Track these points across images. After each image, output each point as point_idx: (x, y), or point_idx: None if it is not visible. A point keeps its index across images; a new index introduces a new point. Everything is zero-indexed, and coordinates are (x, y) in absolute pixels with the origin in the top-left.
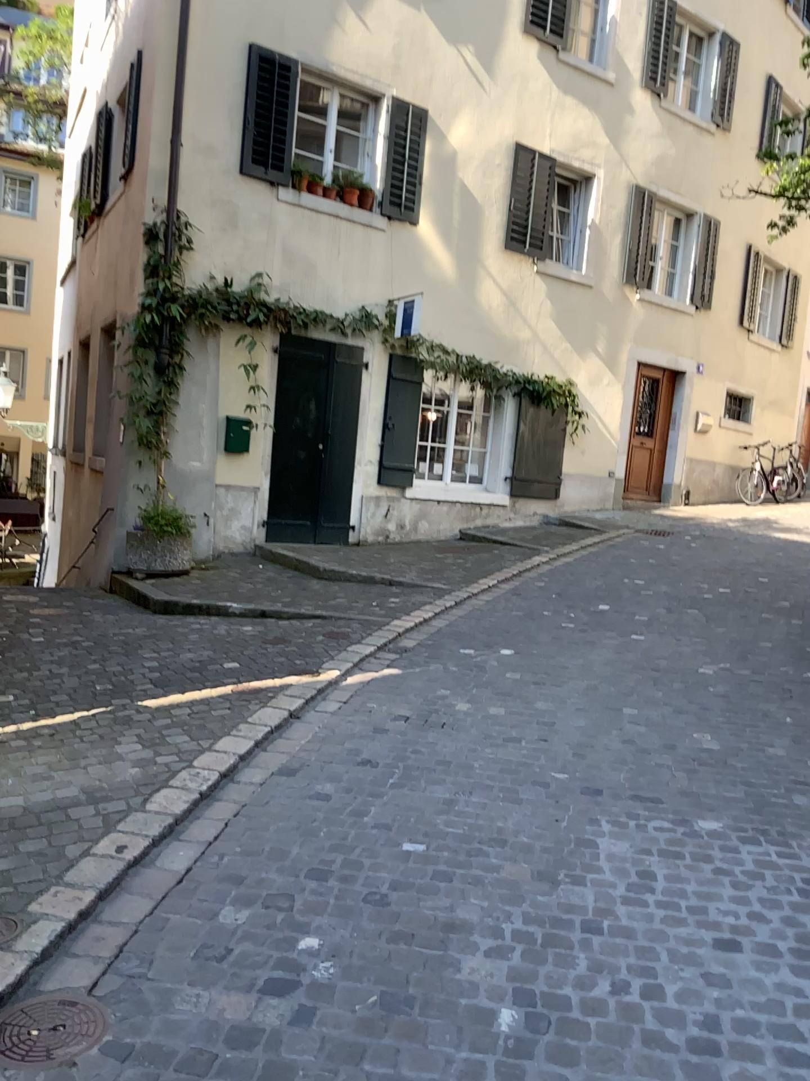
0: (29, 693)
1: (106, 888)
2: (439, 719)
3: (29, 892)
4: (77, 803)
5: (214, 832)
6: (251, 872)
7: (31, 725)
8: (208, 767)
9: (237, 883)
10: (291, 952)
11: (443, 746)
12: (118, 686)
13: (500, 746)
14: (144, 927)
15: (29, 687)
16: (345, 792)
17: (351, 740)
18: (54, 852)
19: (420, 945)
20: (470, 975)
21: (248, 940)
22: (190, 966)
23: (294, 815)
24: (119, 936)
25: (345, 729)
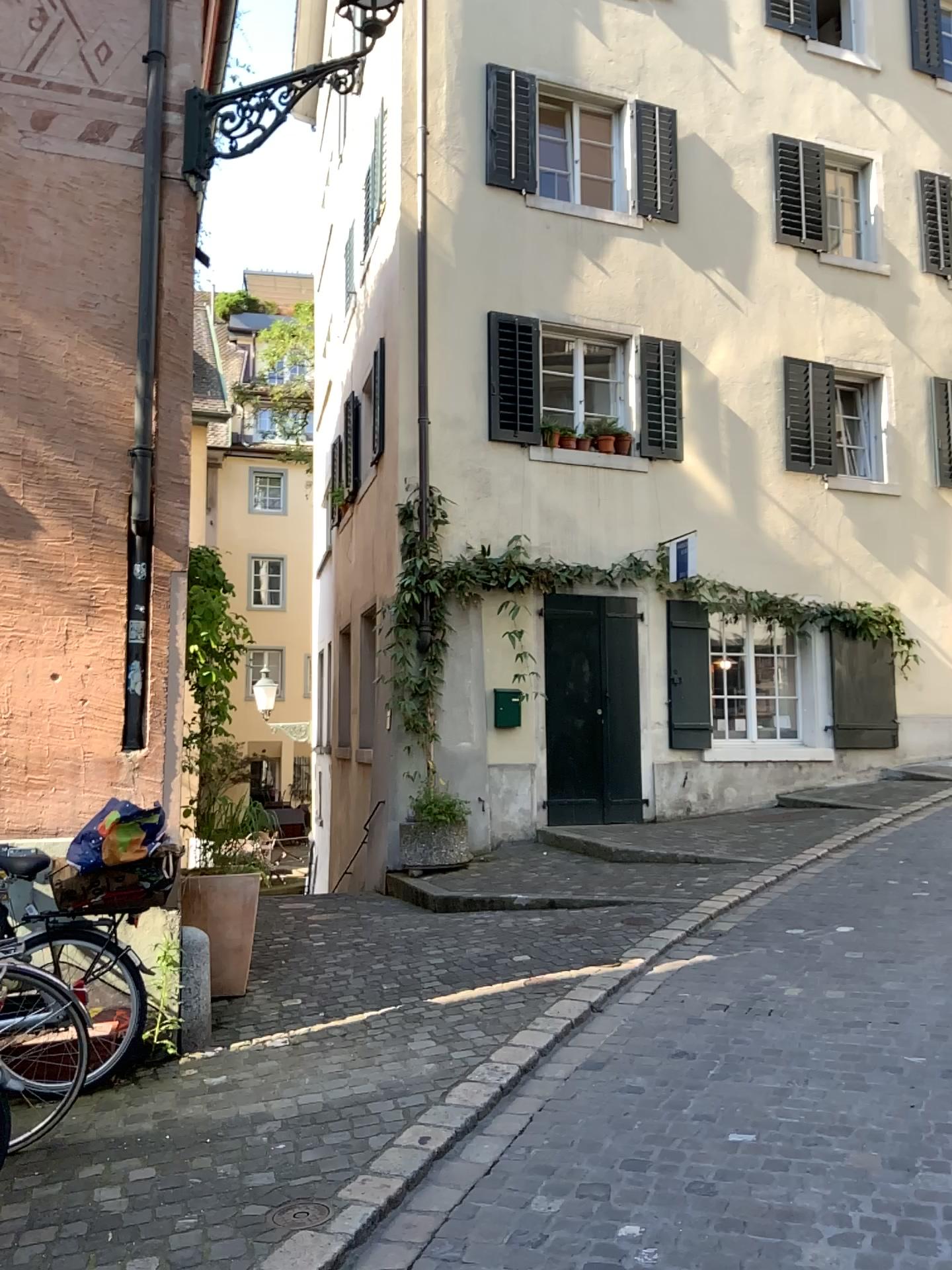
0: (315, 995)
1: (414, 1177)
2: (764, 1005)
3: (338, 1180)
4: (376, 1097)
5: (520, 1124)
6: (561, 1163)
7: (321, 1027)
8: (506, 1061)
9: (548, 1173)
10: (611, 1237)
11: (770, 1033)
12: (405, 985)
13: (839, 1031)
14: (455, 1213)
15: (314, 990)
16: (659, 1083)
17: (663, 1031)
18: (358, 1143)
19: (754, 1232)
20: (813, 1262)
21: (563, 1227)
22: (506, 1249)
23: (604, 1106)
24: (431, 1222)
25: (656, 1020)
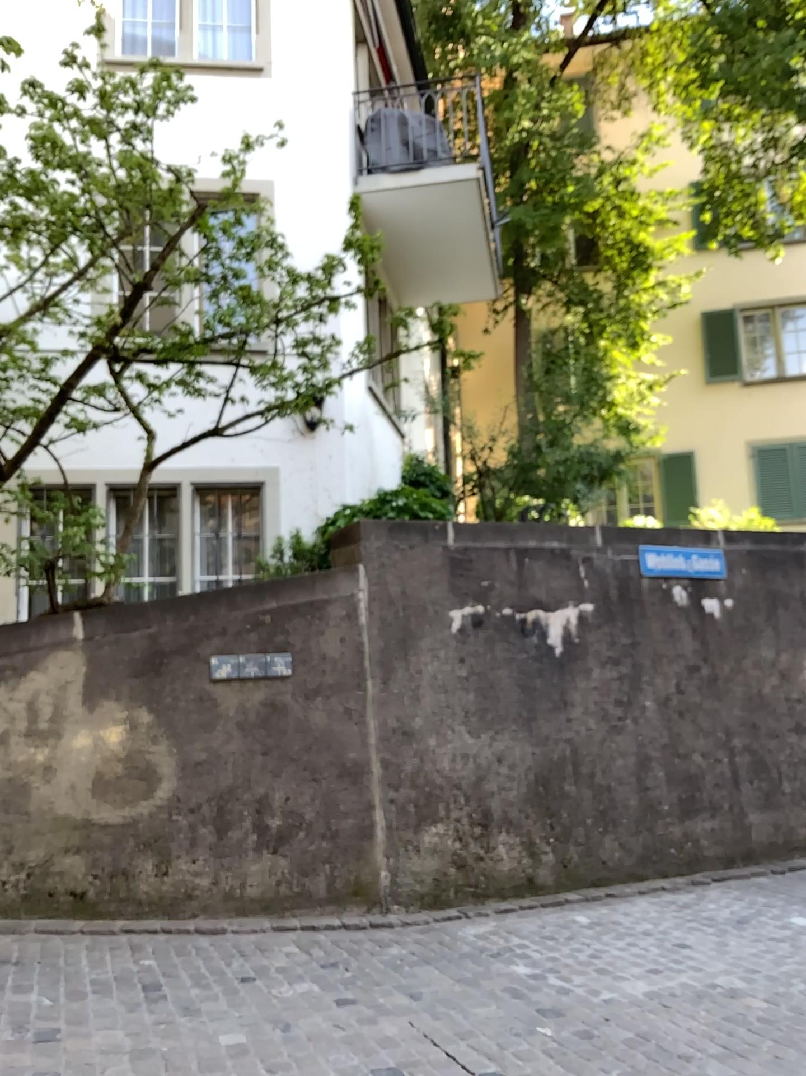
0: None
1: None
2: None
3: None
4: None
5: None
6: None
7: None
8: None
9: None
10: None
11: None
12: None
13: None
14: None
15: None
16: None
17: None
18: None
19: None
20: None
21: None
22: None
23: None
24: None
25: None
